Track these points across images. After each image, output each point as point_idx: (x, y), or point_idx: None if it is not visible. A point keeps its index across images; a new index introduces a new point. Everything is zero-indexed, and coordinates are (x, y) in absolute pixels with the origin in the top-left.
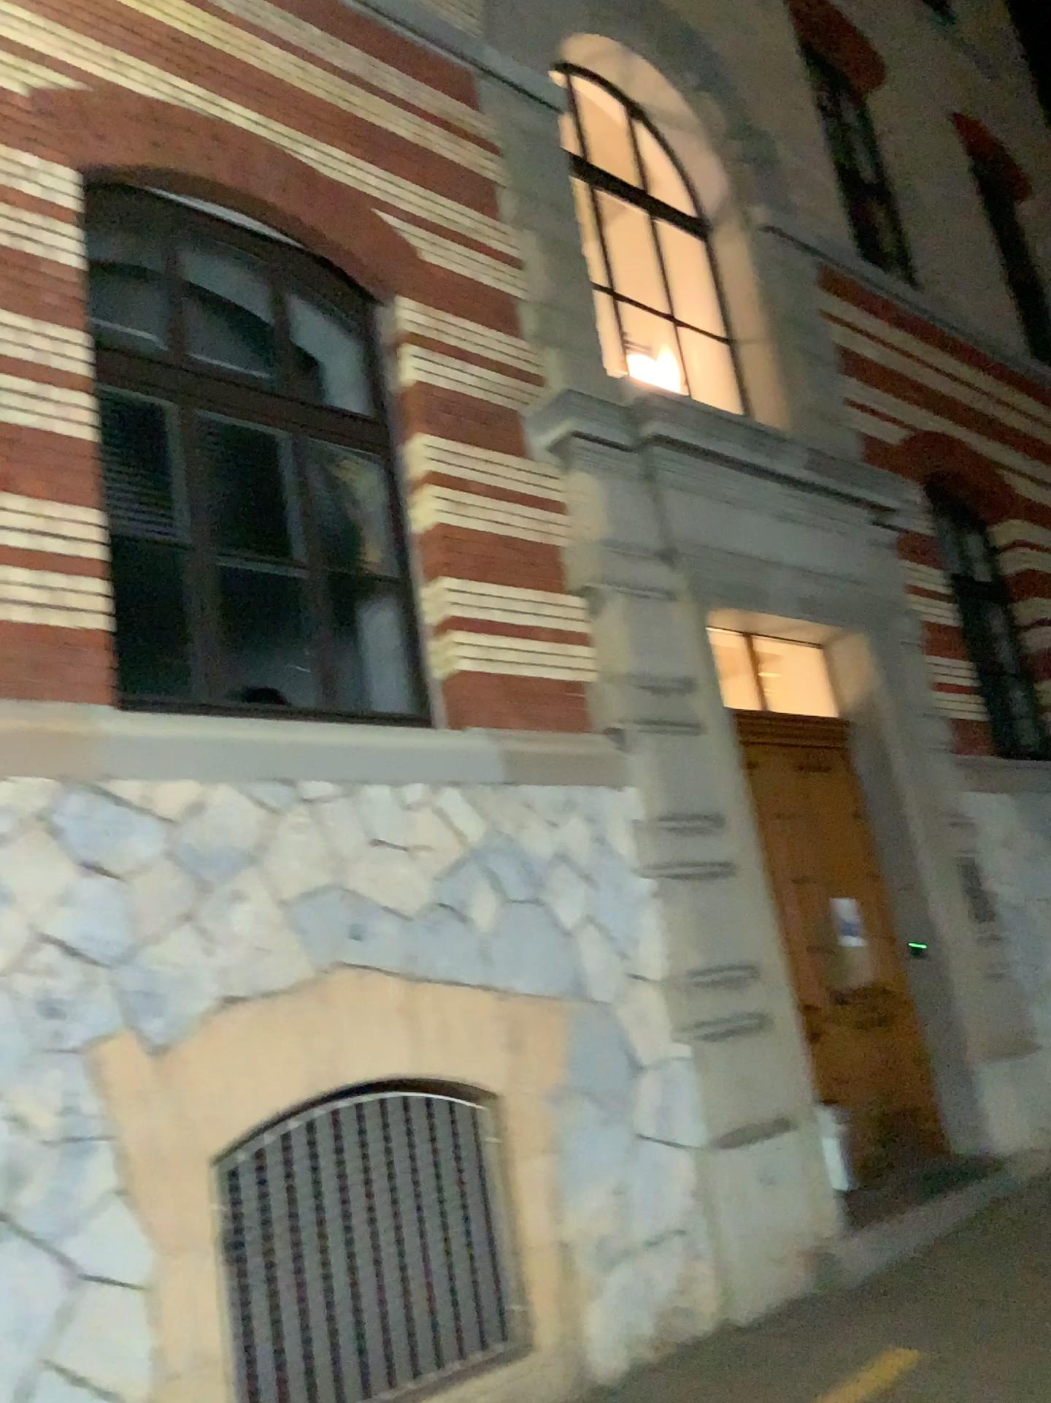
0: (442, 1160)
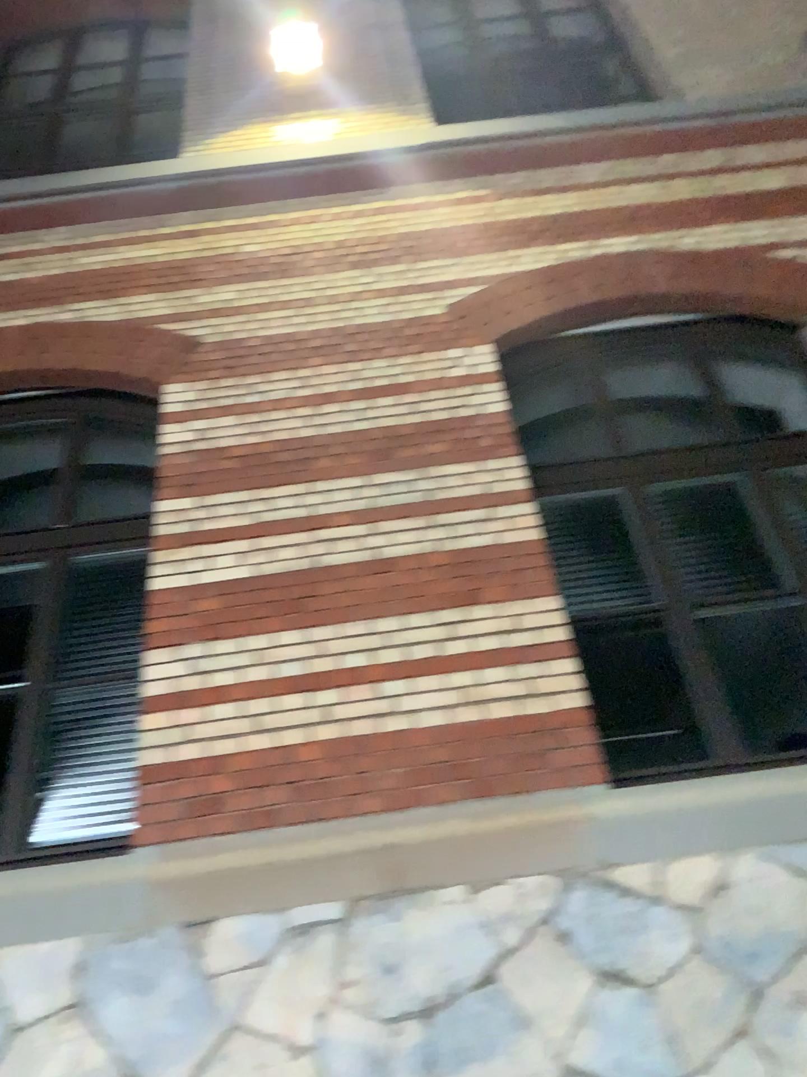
0: None
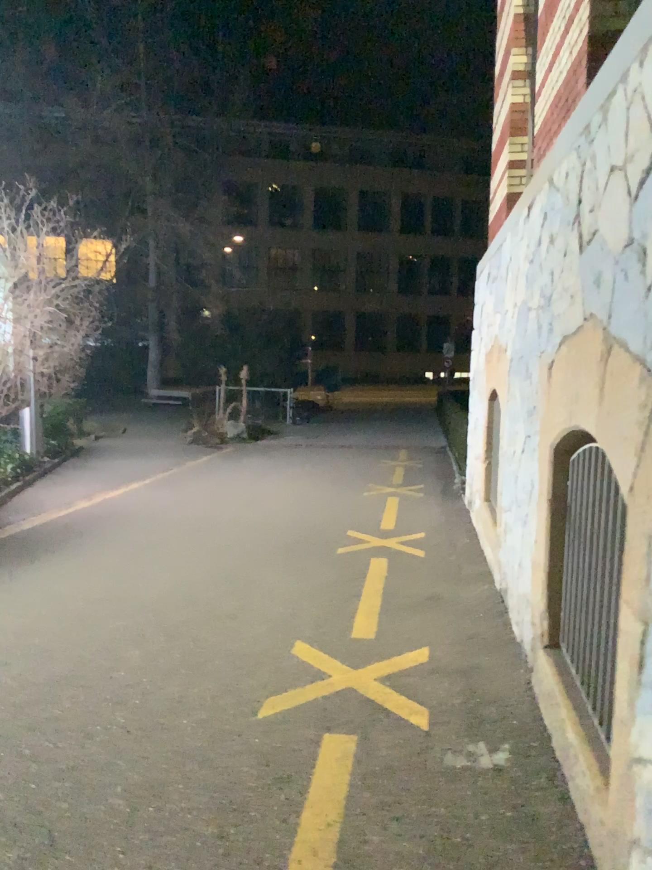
0: (609, 540)
